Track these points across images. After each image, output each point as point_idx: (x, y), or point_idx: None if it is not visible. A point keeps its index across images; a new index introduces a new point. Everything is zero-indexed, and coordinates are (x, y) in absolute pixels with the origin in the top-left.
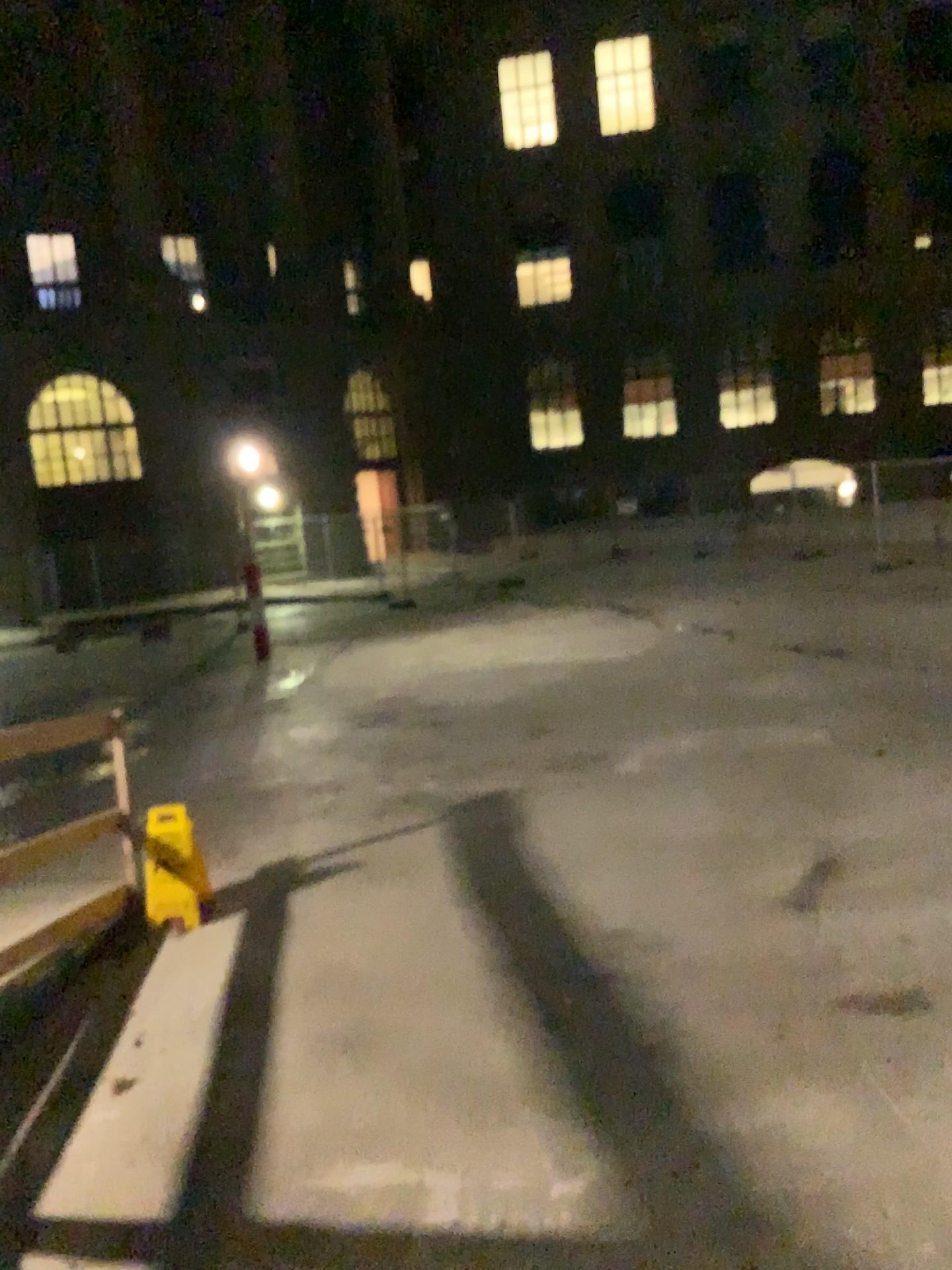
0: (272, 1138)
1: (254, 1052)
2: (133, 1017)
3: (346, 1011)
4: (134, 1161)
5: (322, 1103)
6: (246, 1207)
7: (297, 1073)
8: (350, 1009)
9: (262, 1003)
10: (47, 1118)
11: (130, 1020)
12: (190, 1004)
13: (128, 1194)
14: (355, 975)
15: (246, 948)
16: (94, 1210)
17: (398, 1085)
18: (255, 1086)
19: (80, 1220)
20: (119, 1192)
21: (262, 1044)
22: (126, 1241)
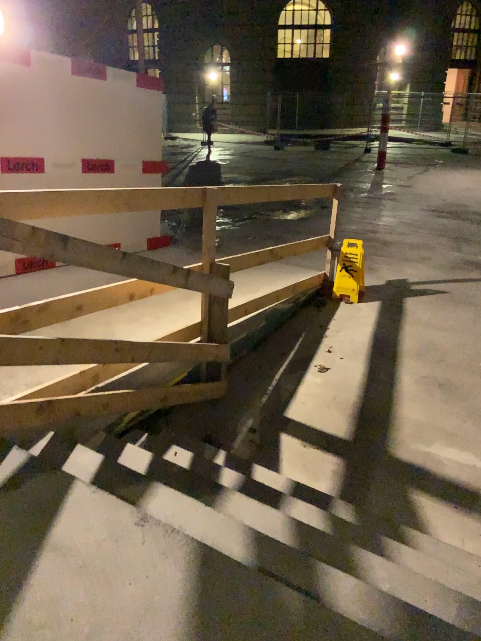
0: (401, 419)
1: (391, 374)
2: (329, 338)
3: (440, 367)
4: (332, 407)
5: (428, 411)
6: (388, 448)
7: (414, 391)
8: (443, 367)
9: (395, 350)
10: (290, 373)
11: (327, 339)
12: (357, 340)
13: (329, 421)
14: (446, 351)
15: (386, 320)
16: (314, 424)
17: (471, 415)
18: (391, 391)
19: (308, 426)
20: (325, 419)
21: (395, 371)
22: (329, 443)
